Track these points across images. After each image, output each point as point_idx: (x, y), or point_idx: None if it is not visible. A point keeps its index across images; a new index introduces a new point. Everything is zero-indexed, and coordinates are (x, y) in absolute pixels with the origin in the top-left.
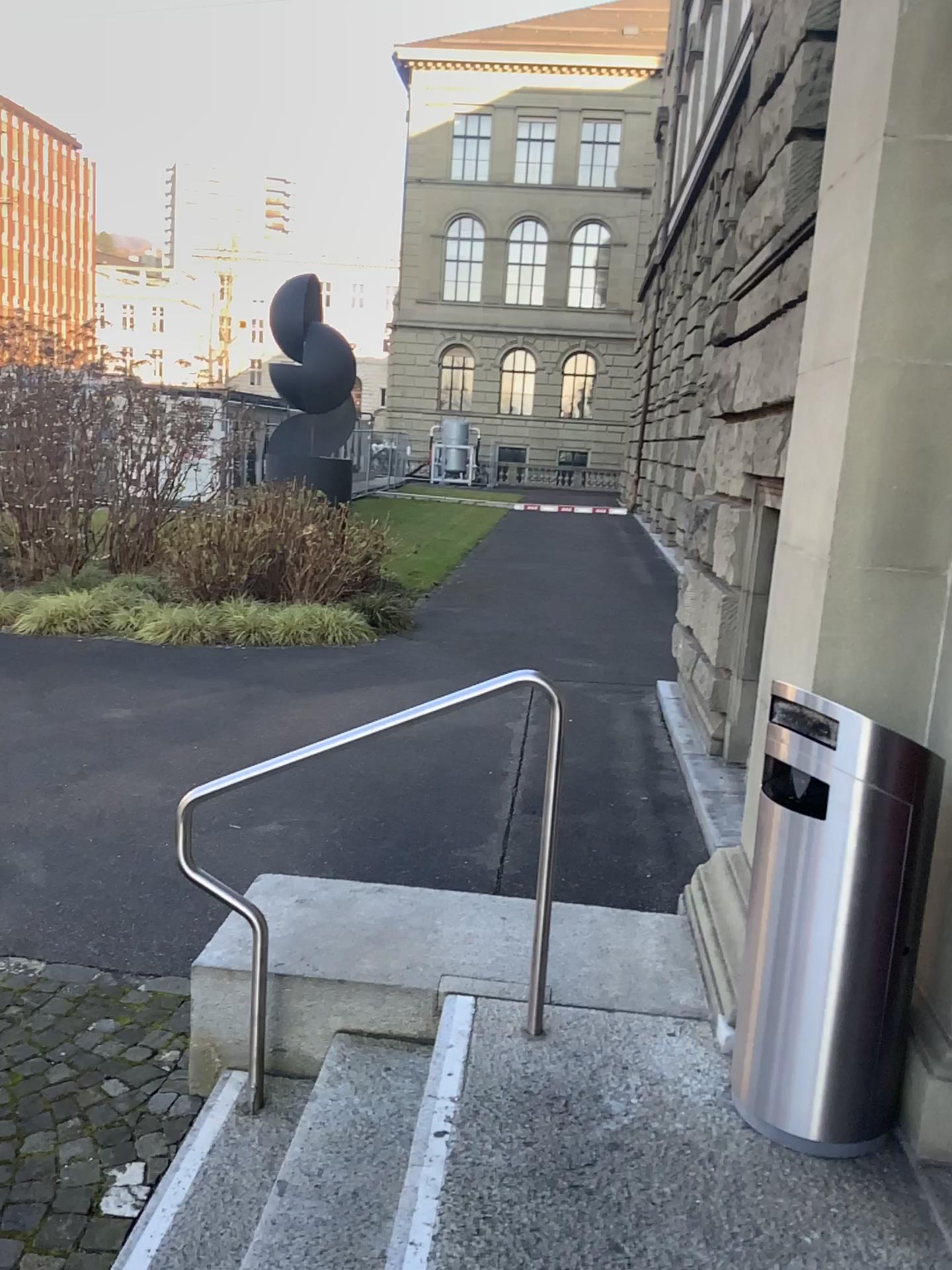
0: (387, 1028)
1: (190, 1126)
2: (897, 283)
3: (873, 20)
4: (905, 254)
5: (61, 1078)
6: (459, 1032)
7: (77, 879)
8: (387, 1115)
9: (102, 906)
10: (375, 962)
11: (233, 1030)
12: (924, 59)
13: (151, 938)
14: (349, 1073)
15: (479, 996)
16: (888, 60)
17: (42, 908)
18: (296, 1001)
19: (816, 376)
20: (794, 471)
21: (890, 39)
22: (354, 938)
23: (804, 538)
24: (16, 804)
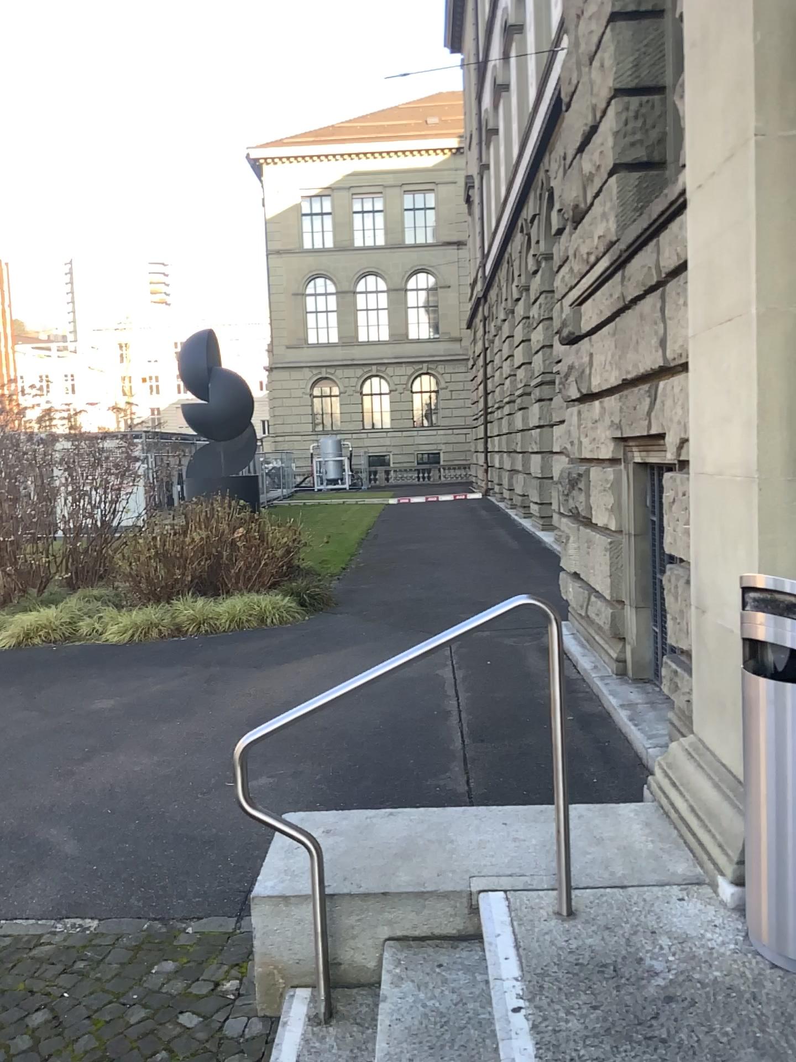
0: (431, 931)
1: (270, 1045)
2: (784, 247)
3: (731, 51)
4: (787, 224)
5: (140, 1020)
6: (503, 922)
7: (106, 846)
8: (454, 1006)
9: (134, 866)
10: (410, 874)
11: (294, 951)
12: (780, 74)
13: (185, 888)
14: (407, 975)
15: (507, 891)
16: (751, 78)
17: (81, 875)
18: (345, 918)
19: (720, 331)
20: (710, 411)
21: (750, 62)
22: (384, 857)
23: (730, 462)
24: (36, 789)
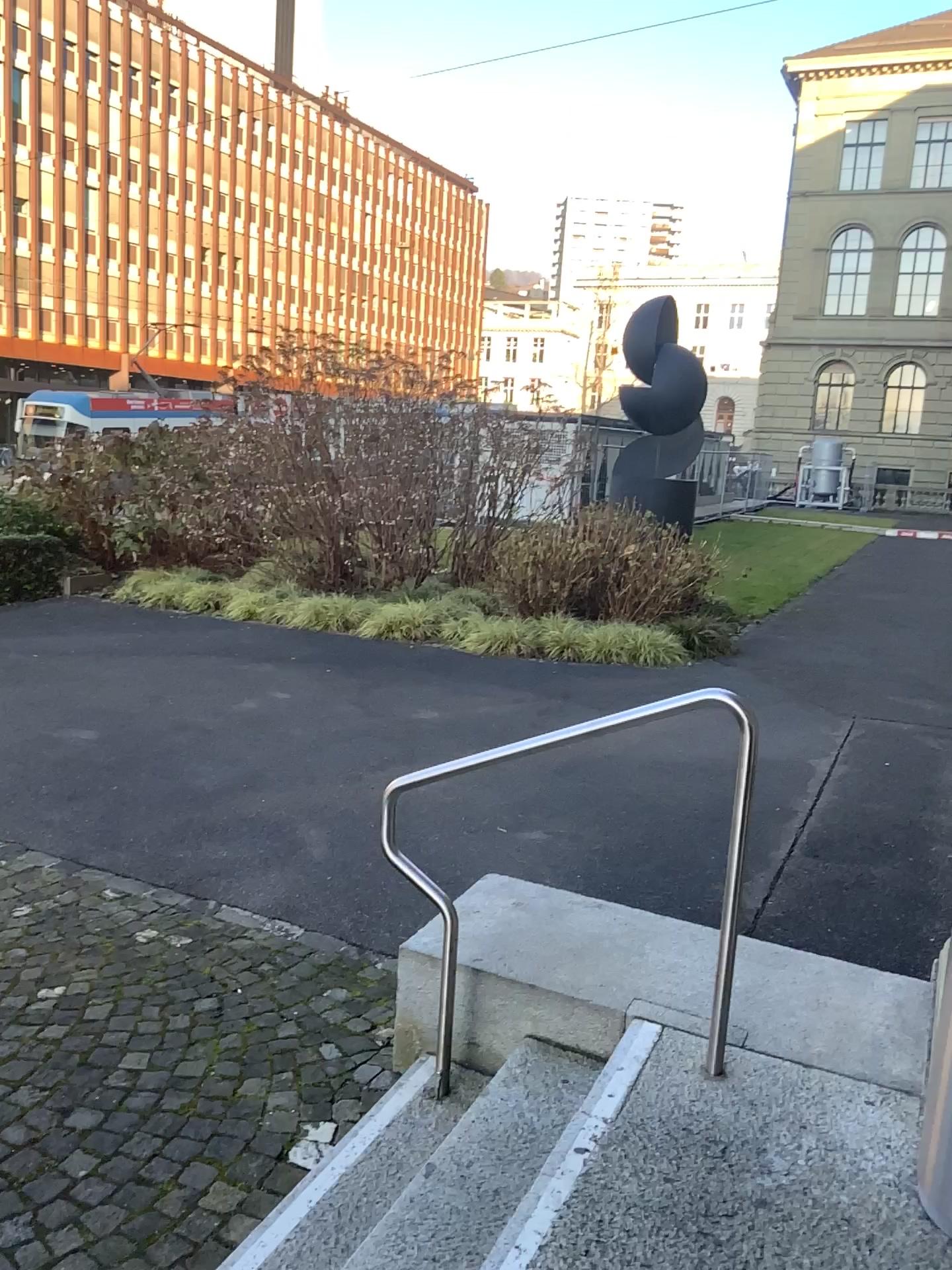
0: (572, 1041)
1: (378, 1100)
2: None
3: None
4: None
5: (284, 1034)
6: (631, 1057)
7: (348, 860)
8: (547, 1126)
9: (363, 887)
10: (569, 974)
11: (427, 1016)
12: None
13: (397, 923)
14: (525, 1078)
15: (667, 1026)
16: None
17: (312, 882)
18: (490, 1000)
19: None
20: None
21: None
22: (556, 948)
23: None
24: (314, 786)
